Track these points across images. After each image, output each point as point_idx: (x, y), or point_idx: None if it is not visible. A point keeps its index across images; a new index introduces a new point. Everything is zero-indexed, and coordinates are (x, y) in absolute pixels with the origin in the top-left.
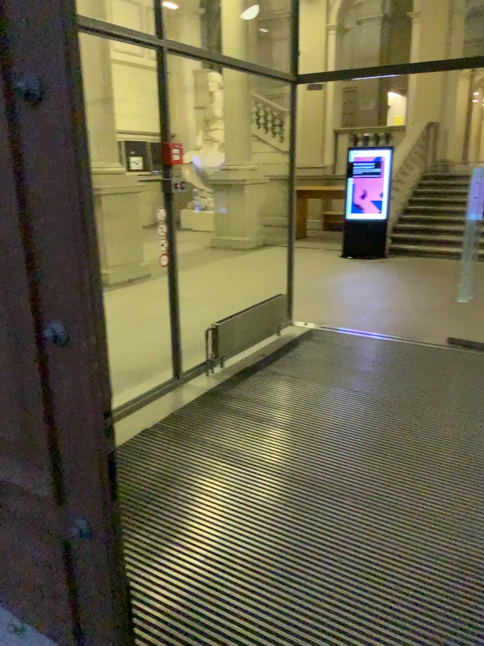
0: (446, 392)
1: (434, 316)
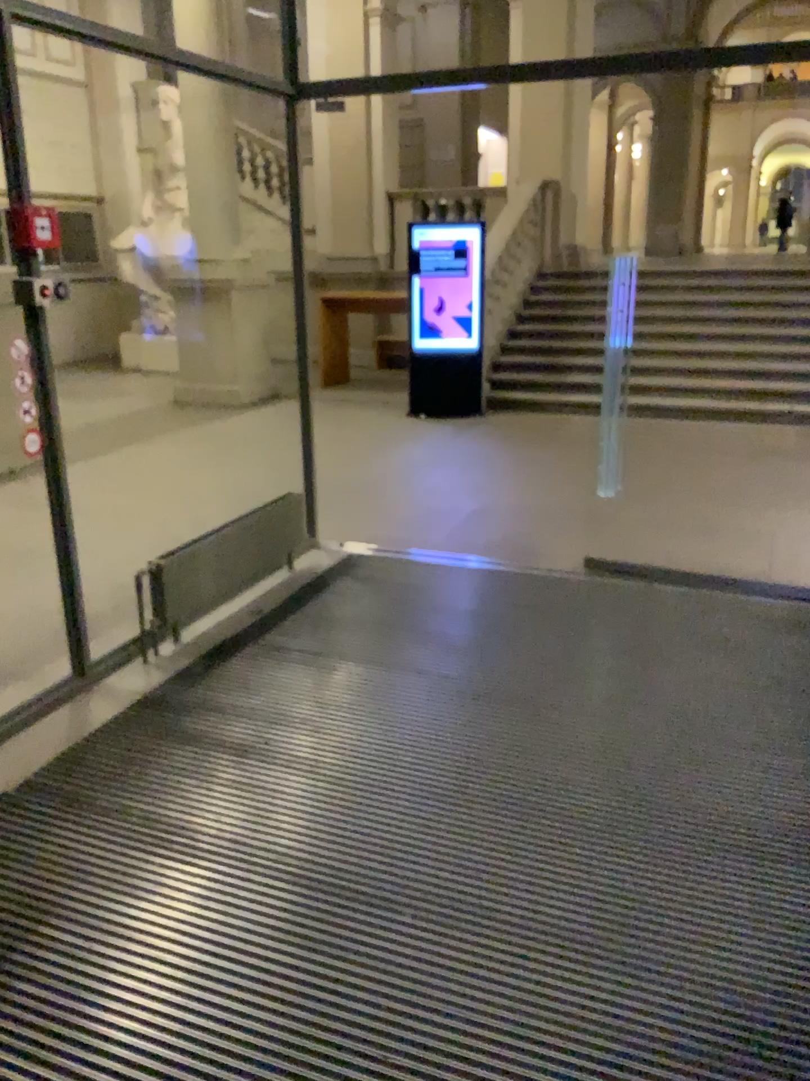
0: (592, 667)
1: (569, 521)
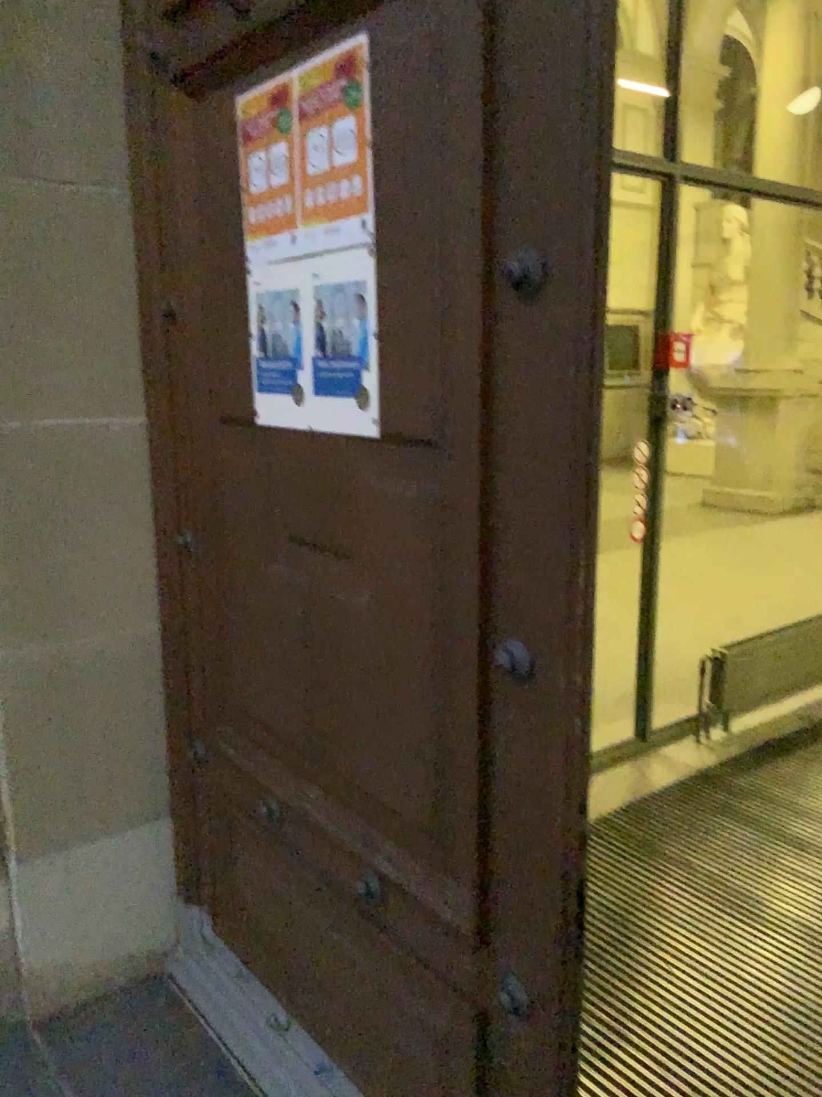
0: None
1: None
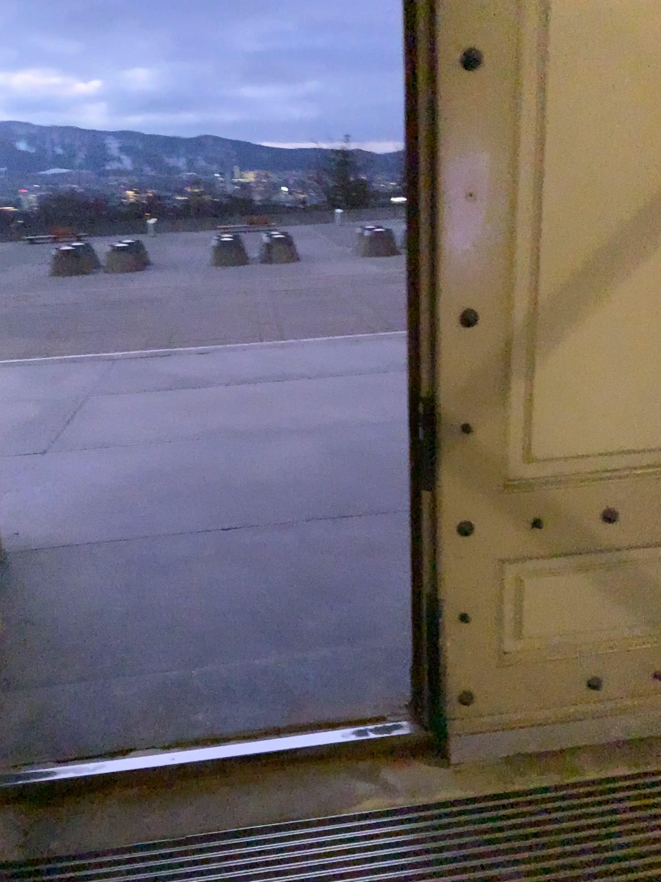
0: None
1: None
